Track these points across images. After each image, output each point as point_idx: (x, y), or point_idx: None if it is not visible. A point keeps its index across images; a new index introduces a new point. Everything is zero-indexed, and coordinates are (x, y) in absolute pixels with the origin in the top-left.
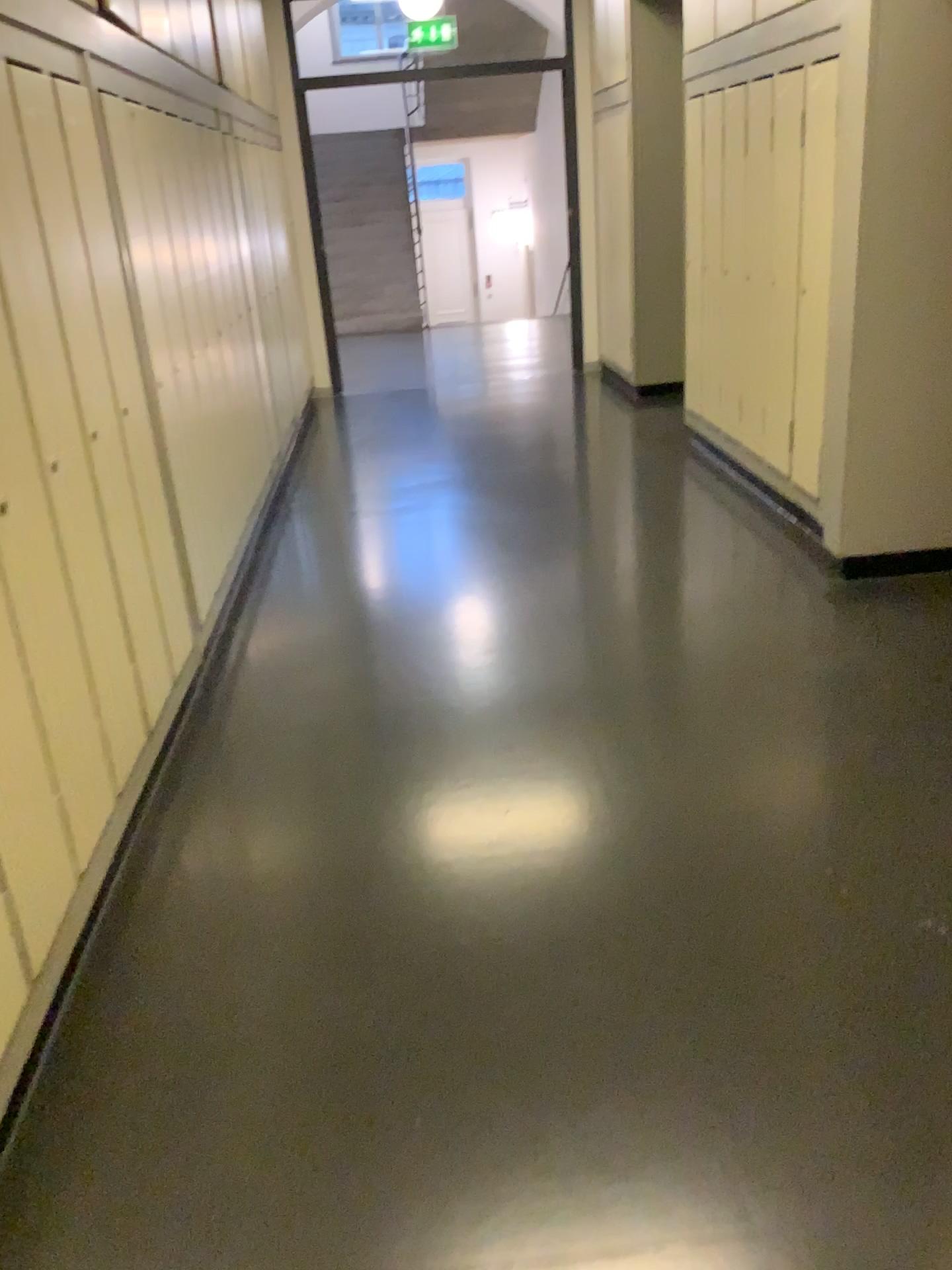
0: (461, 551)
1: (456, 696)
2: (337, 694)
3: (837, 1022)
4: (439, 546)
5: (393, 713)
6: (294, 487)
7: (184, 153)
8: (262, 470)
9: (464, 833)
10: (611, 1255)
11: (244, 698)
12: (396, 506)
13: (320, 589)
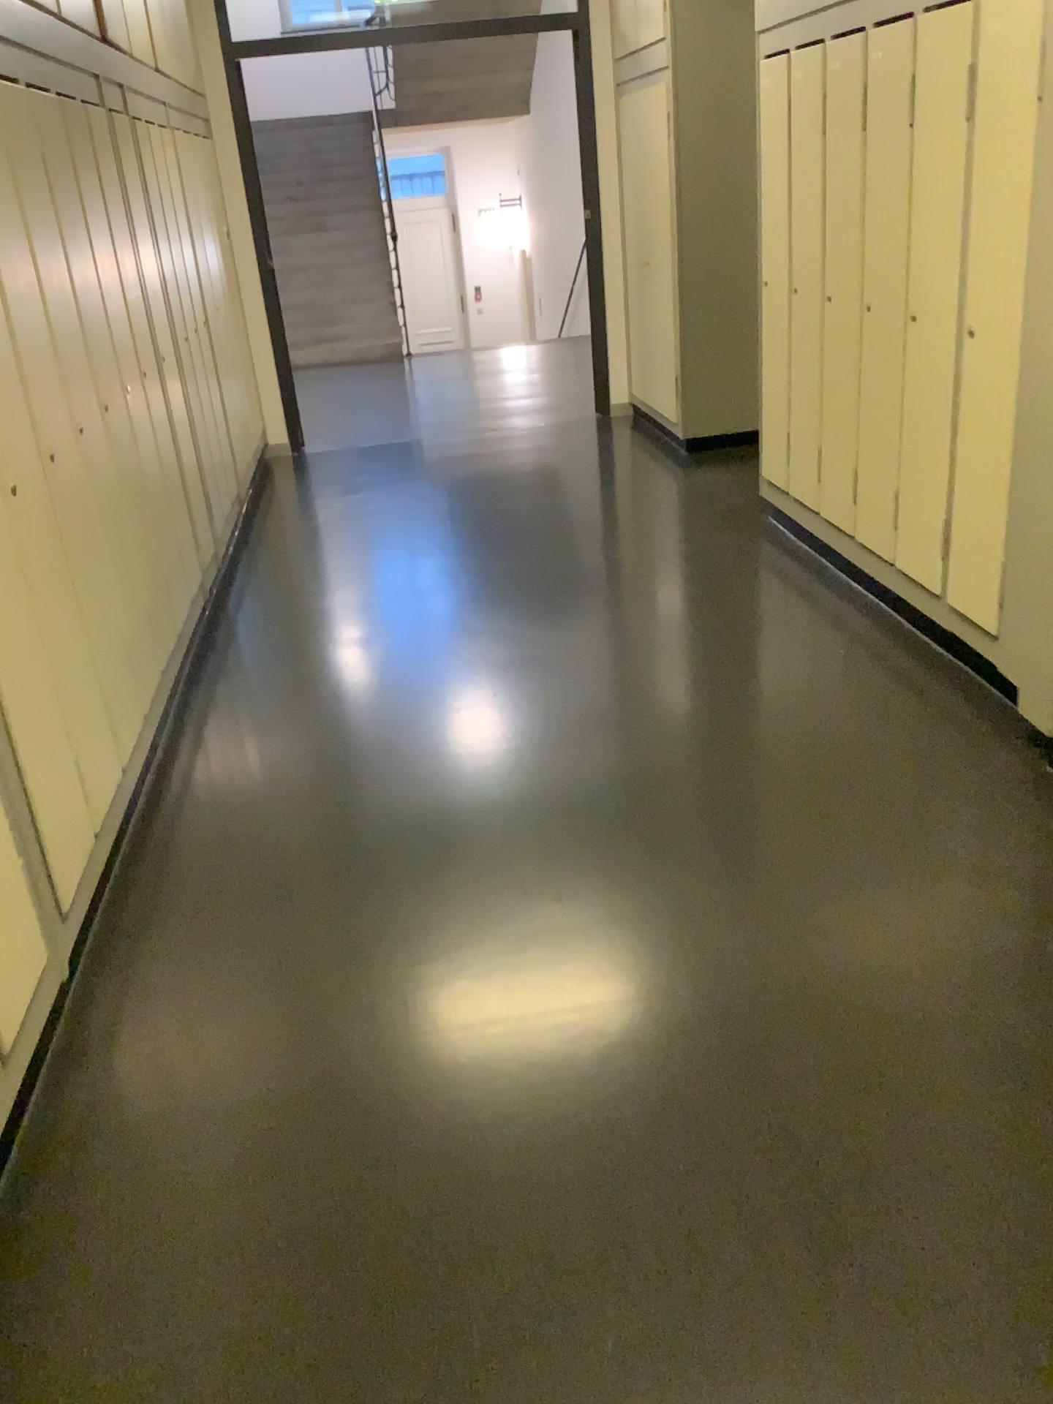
0: (475, 714)
1: (488, 1022)
2: (294, 1021)
3: None
4: (443, 705)
5: (386, 1062)
6: (237, 603)
7: (27, 140)
8: (188, 589)
9: (528, 1395)
10: None
11: (143, 1031)
12: (379, 633)
13: (271, 789)
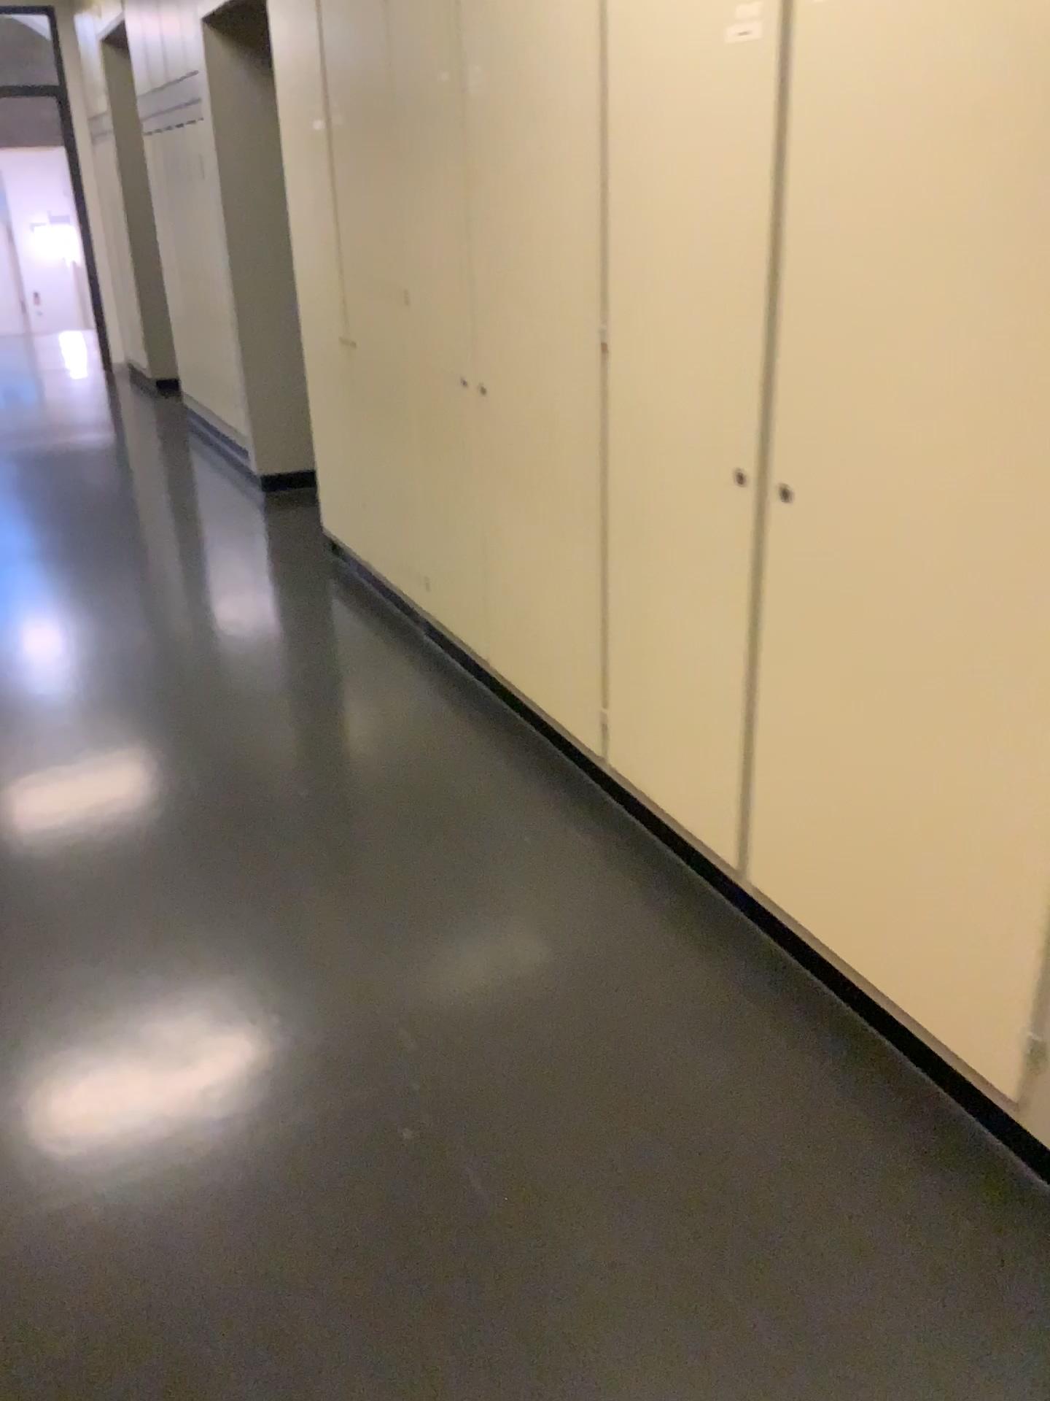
0: None
1: None
2: None
3: (158, 656)
4: None
5: None
6: None
7: None
8: None
9: None
10: (11, 730)
11: None
12: None
13: None
